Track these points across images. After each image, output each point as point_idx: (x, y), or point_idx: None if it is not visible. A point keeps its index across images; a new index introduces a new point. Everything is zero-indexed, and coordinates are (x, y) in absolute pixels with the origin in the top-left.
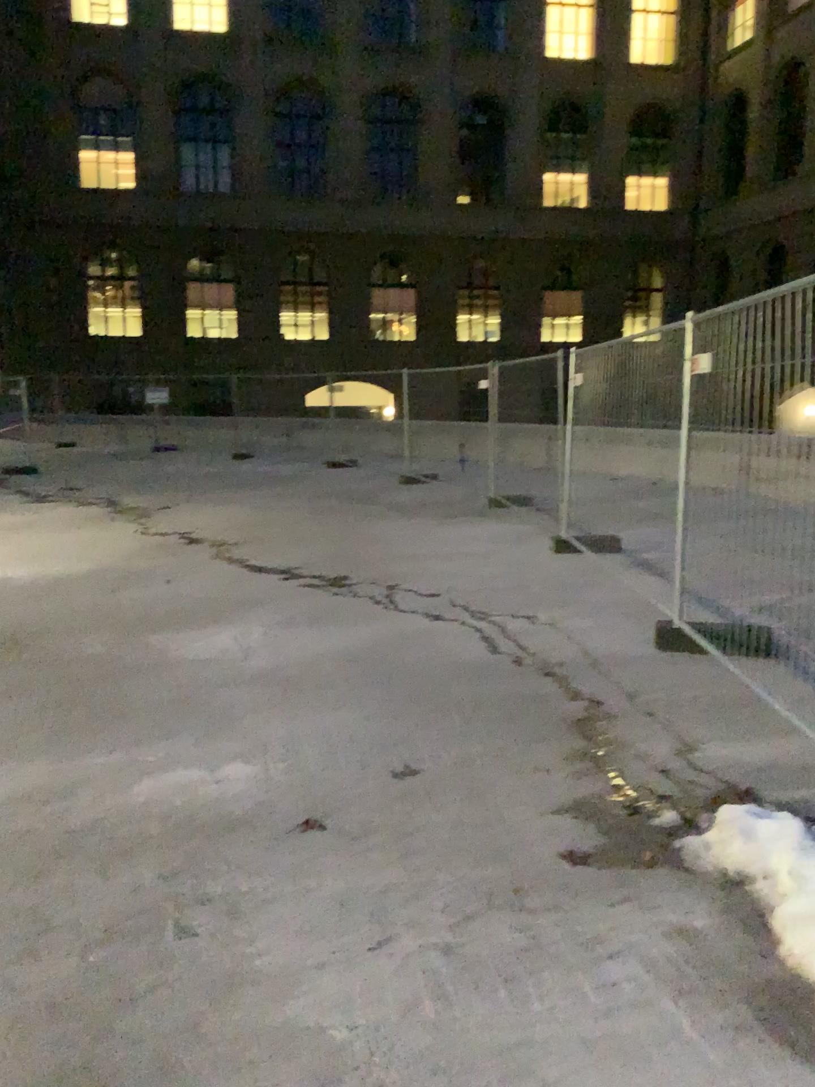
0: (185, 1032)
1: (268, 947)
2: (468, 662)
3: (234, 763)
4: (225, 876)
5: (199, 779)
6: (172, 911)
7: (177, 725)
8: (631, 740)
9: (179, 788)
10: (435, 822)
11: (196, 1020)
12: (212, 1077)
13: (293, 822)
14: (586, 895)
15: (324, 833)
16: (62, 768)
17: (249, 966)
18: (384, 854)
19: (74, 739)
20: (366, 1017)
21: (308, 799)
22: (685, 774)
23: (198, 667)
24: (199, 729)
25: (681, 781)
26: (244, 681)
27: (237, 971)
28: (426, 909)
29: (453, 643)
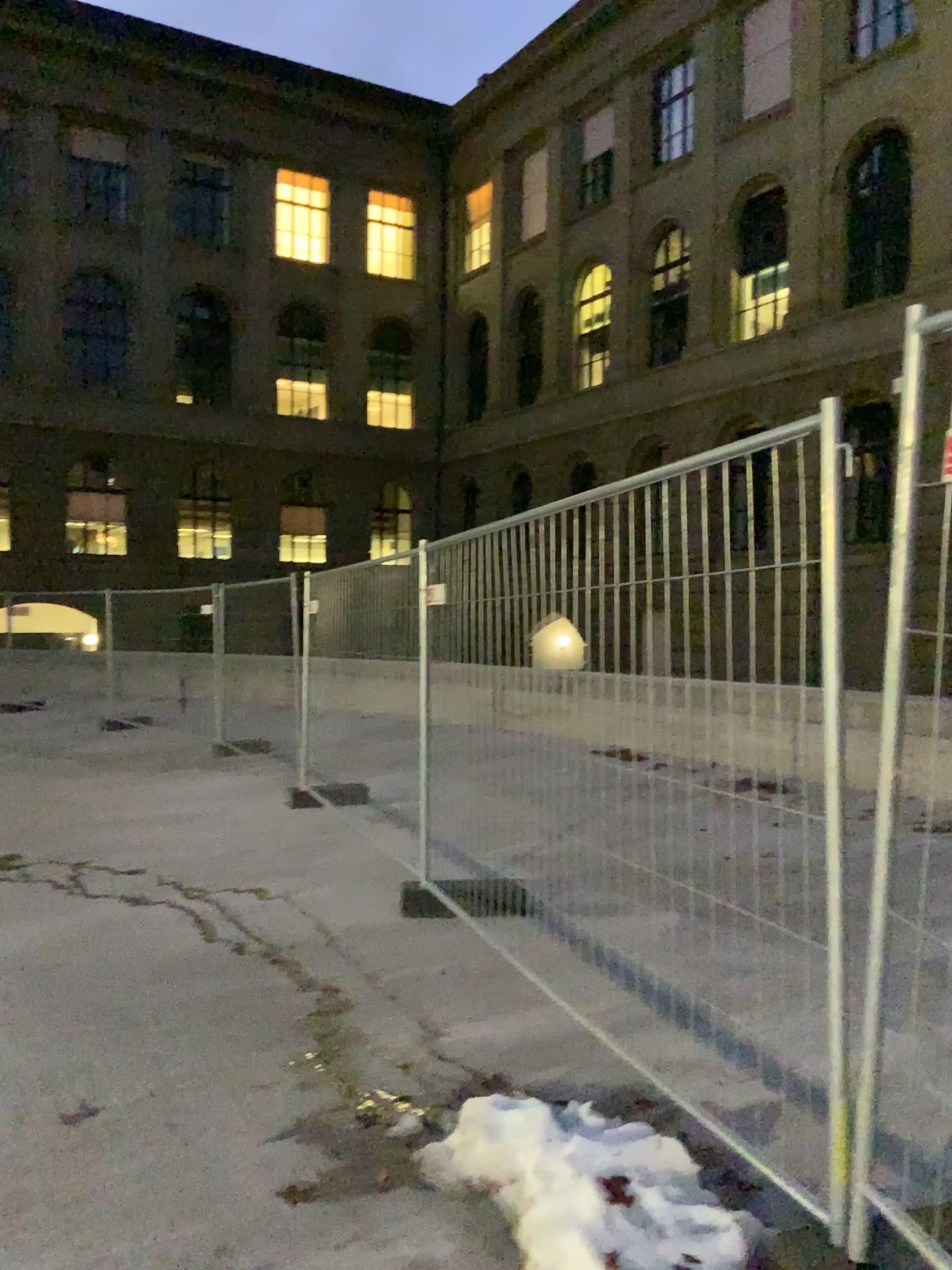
0: None
1: None
2: (173, 955)
3: None
4: None
5: None
6: None
7: None
8: (366, 1033)
9: None
10: (113, 1176)
11: None
12: None
13: None
14: (303, 1242)
15: None
16: None
17: None
18: (39, 1233)
19: None
20: None
21: None
22: (426, 1067)
23: None
24: None
25: (421, 1076)
26: None
27: None
28: None
29: (155, 932)
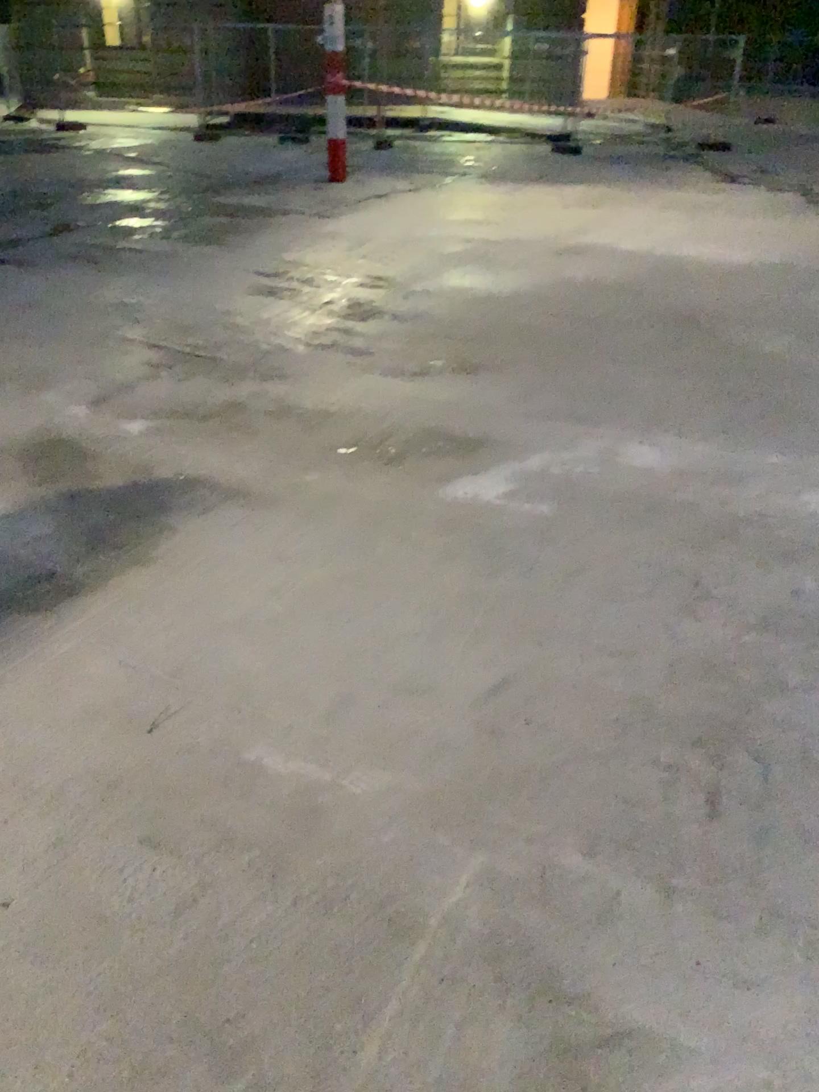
0: None
1: None
2: None
3: None
4: None
5: None
6: None
7: None
8: None
9: None
10: None
11: None
12: None
13: None
14: None
15: None
16: (730, 456)
17: None
18: None
19: (745, 432)
20: None
21: None
22: None
23: None
24: None
25: None
26: None
27: None
28: None
29: None
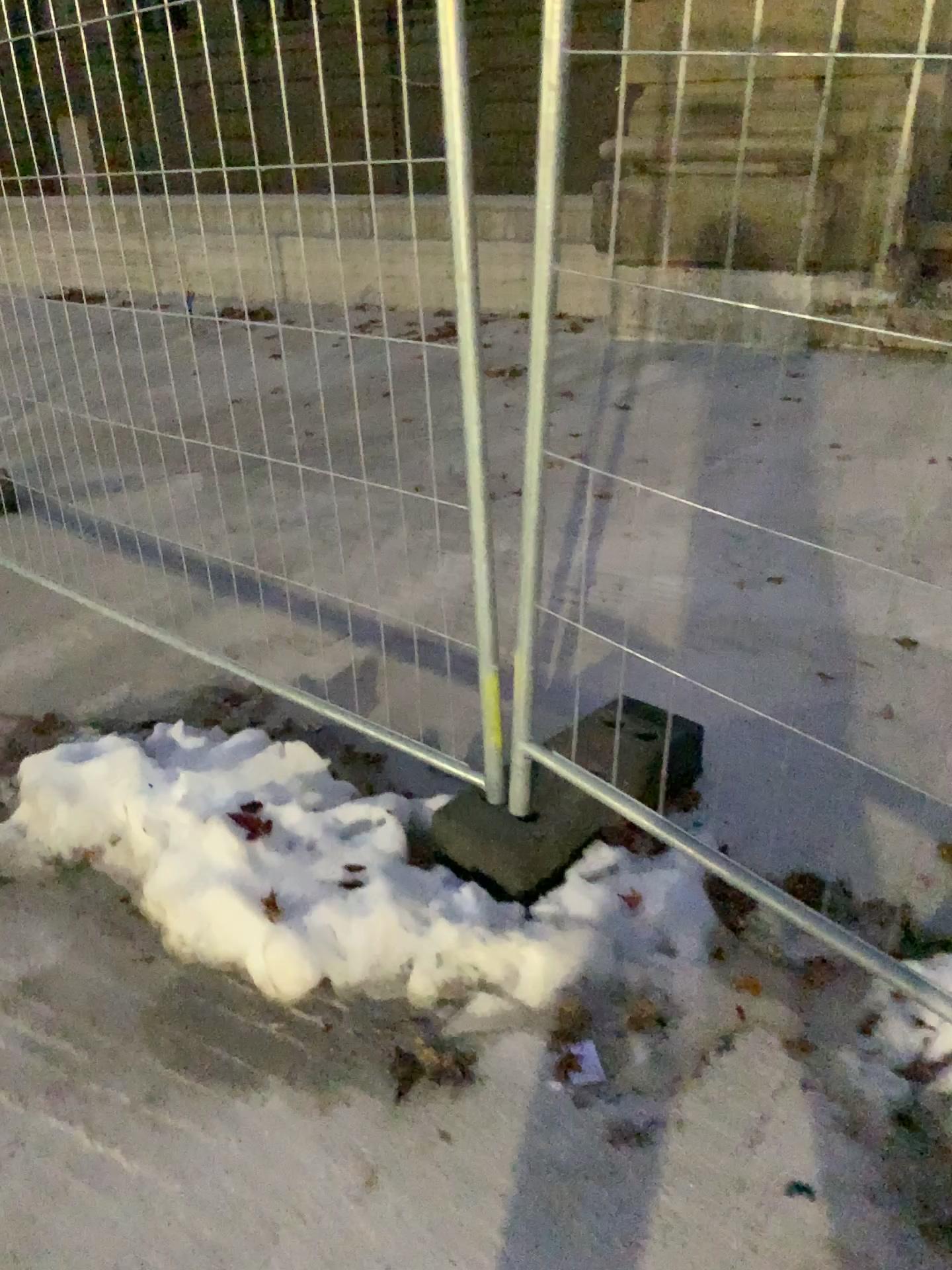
0: None
1: None
2: None
3: None
4: None
5: None
6: None
7: None
8: None
9: None
10: None
11: None
12: None
13: None
14: None
15: None
16: None
17: None
18: None
19: None
20: None
21: None
22: None
23: None
24: None
25: None
26: None
27: None
28: None
29: None
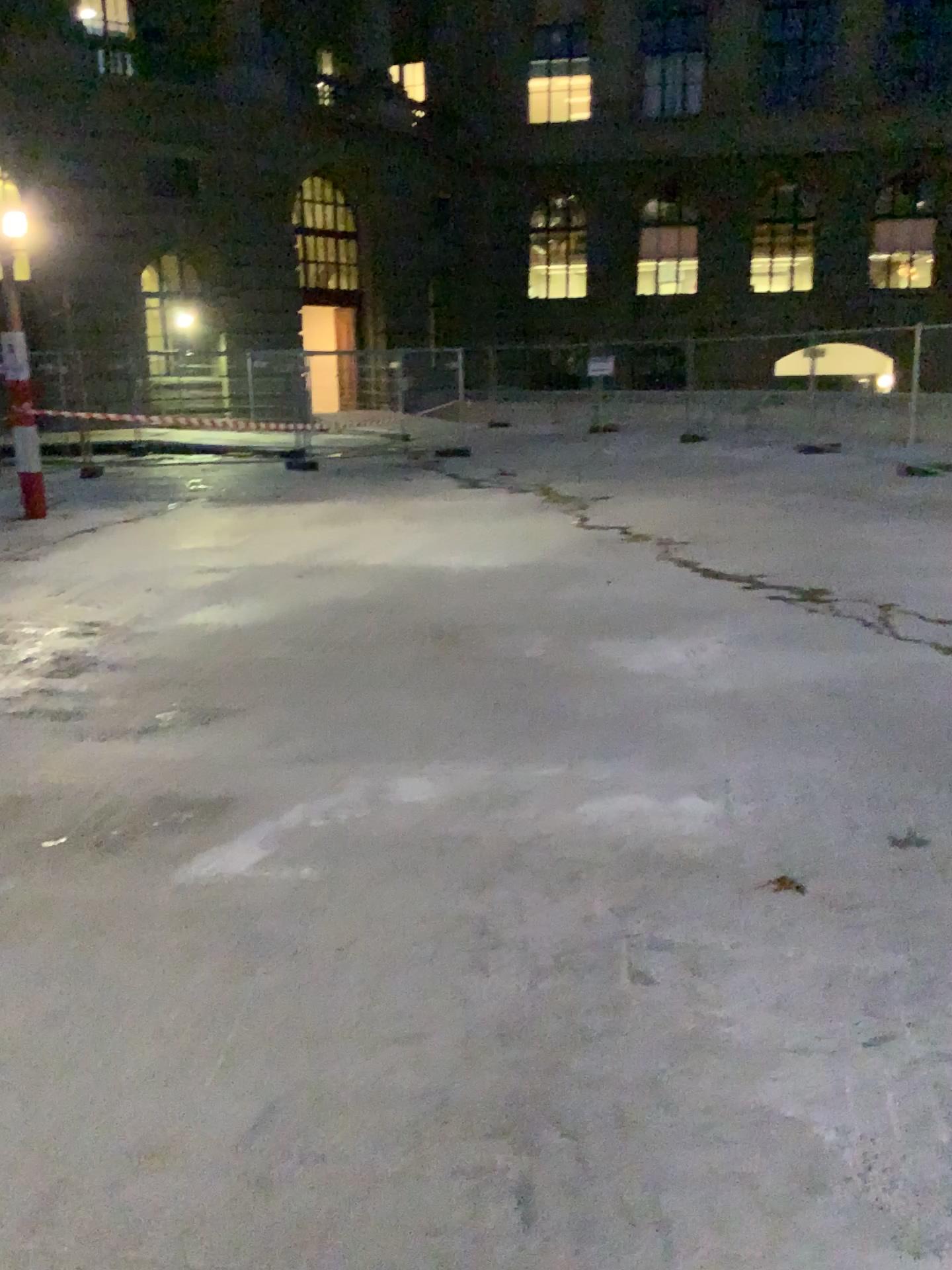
0: (644, 1090)
1: (737, 1015)
2: None
3: (691, 798)
4: (685, 926)
5: (652, 810)
6: (625, 954)
7: (626, 746)
8: None
9: (630, 817)
10: (948, 906)
11: (656, 1079)
12: (675, 1146)
13: (763, 877)
14: None
15: (803, 896)
16: (503, 776)
17: (715, 1033)
18: (881, 934)
19: (515, 748)
20: (861, 1124)
21: (782, 853)
22: None
23: (647, 682)
24: (650, 753)
25: None
26: (701, 704)
27: (702, 1036)
28: (938, 1011)
29: None
